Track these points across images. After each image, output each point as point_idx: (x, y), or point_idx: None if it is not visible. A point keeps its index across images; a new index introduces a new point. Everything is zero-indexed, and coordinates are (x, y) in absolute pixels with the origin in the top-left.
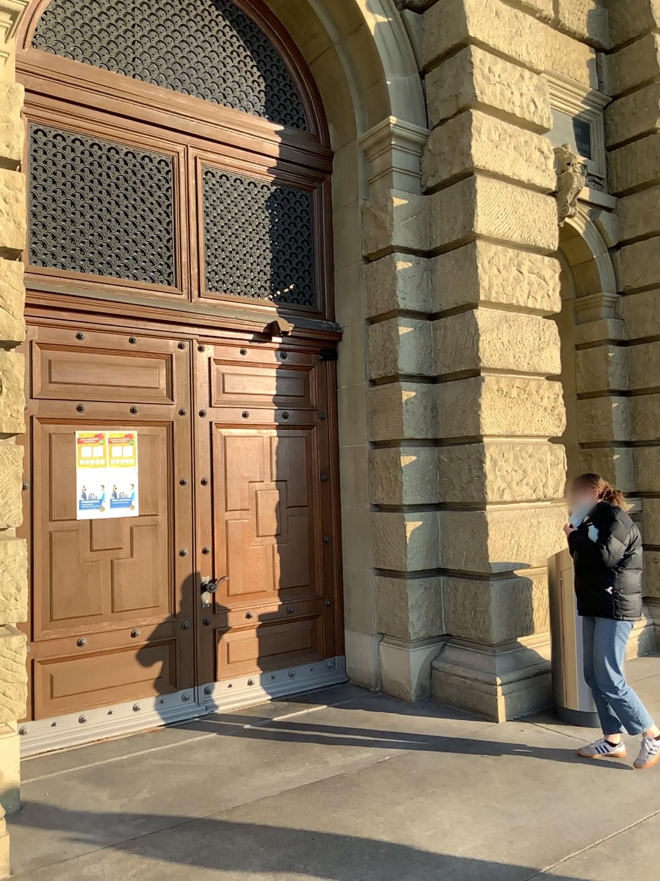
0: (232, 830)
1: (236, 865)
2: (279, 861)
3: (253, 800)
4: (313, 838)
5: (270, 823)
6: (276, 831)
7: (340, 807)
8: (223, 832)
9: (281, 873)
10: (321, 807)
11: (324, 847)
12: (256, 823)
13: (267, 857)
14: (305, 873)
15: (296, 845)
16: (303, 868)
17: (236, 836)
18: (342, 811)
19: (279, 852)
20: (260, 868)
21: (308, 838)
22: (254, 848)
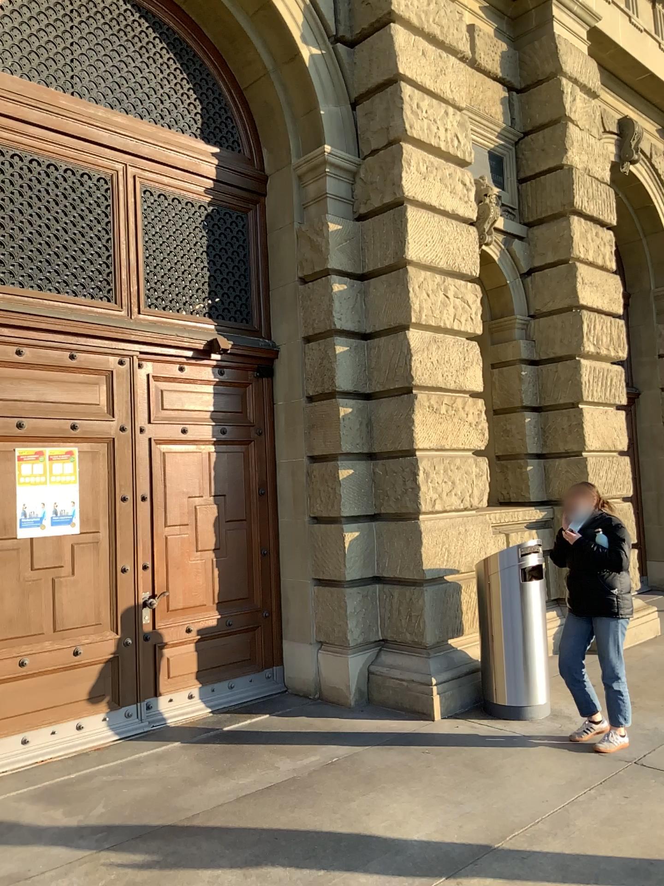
0: (196, 835)
1: (207, 866)
2: (248, 859)
3: (211, 807)
4: (275, 836)
5: (232, 826)
6: (239, 833)
7: (296, 807)
8: (188, 838)
9: (251, 869)
10: (277, 808)
11: (288, 843)
12: (219, 827)
13: (234, 856)
14: (274, 868)
15: (261, 844)
16: (272, 864)
17: (200, 840)
18: (299, 811)
19: (245, 852)
20: (231, 866)
21: (271, 837)
22: (222, 849)
